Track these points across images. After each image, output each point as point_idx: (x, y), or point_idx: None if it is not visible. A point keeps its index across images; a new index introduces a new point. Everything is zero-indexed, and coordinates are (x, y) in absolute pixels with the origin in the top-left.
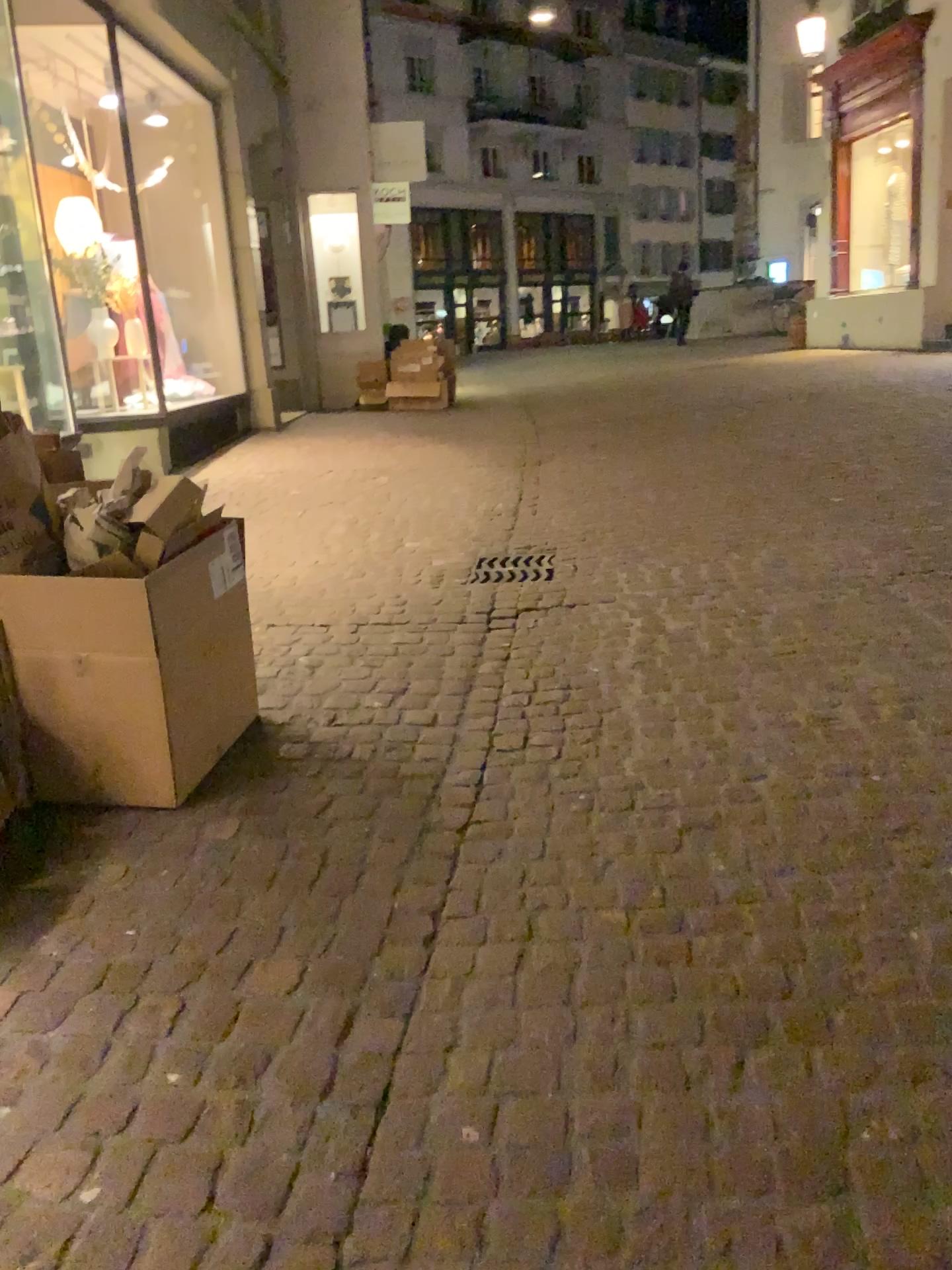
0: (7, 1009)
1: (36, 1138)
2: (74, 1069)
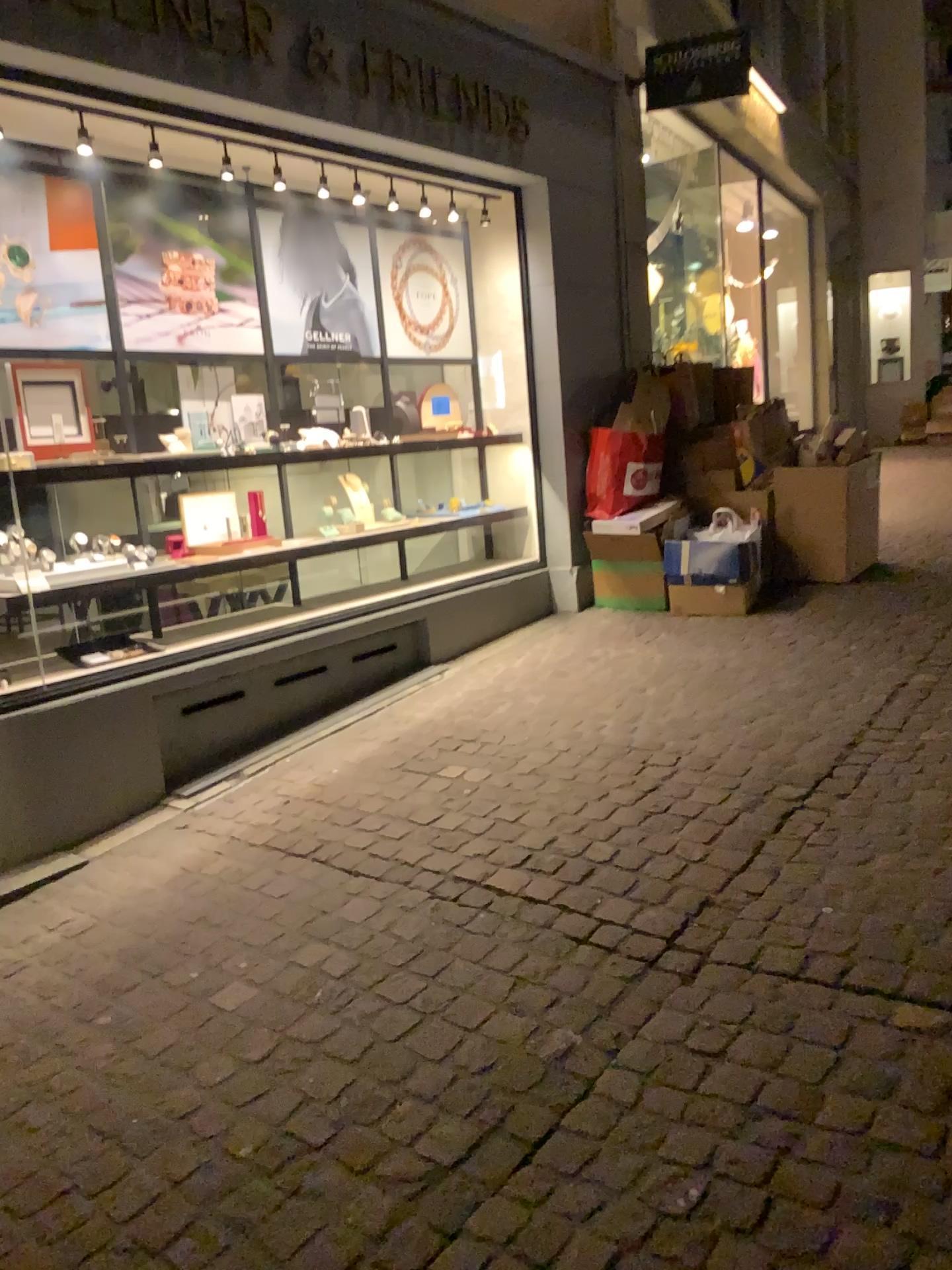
0: (792, 617)
1: (822, 635)
2: (829, 626)
